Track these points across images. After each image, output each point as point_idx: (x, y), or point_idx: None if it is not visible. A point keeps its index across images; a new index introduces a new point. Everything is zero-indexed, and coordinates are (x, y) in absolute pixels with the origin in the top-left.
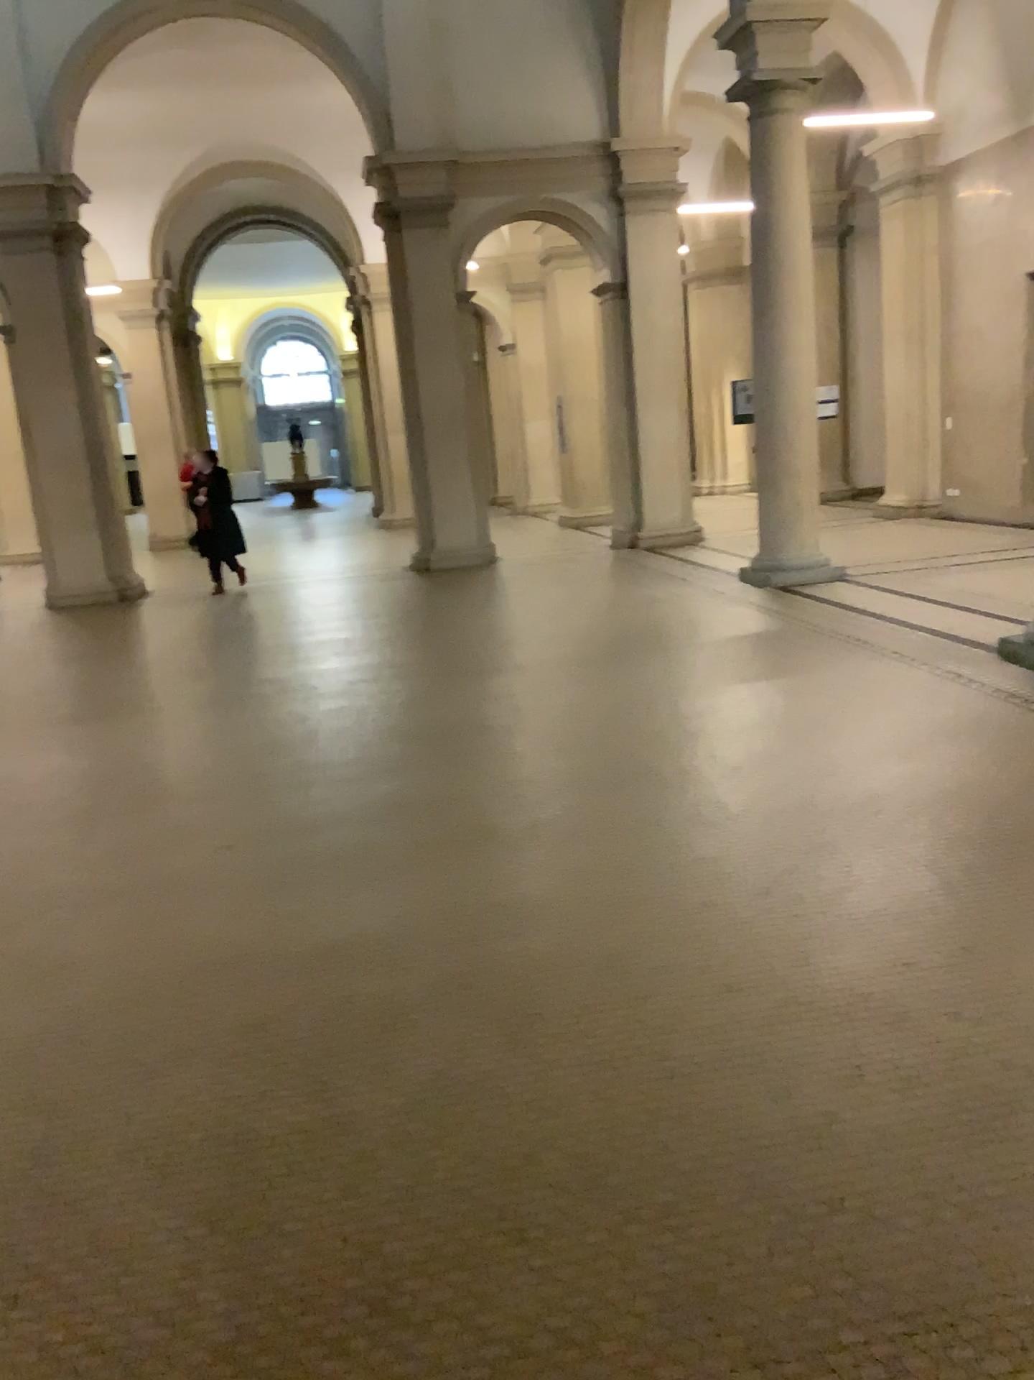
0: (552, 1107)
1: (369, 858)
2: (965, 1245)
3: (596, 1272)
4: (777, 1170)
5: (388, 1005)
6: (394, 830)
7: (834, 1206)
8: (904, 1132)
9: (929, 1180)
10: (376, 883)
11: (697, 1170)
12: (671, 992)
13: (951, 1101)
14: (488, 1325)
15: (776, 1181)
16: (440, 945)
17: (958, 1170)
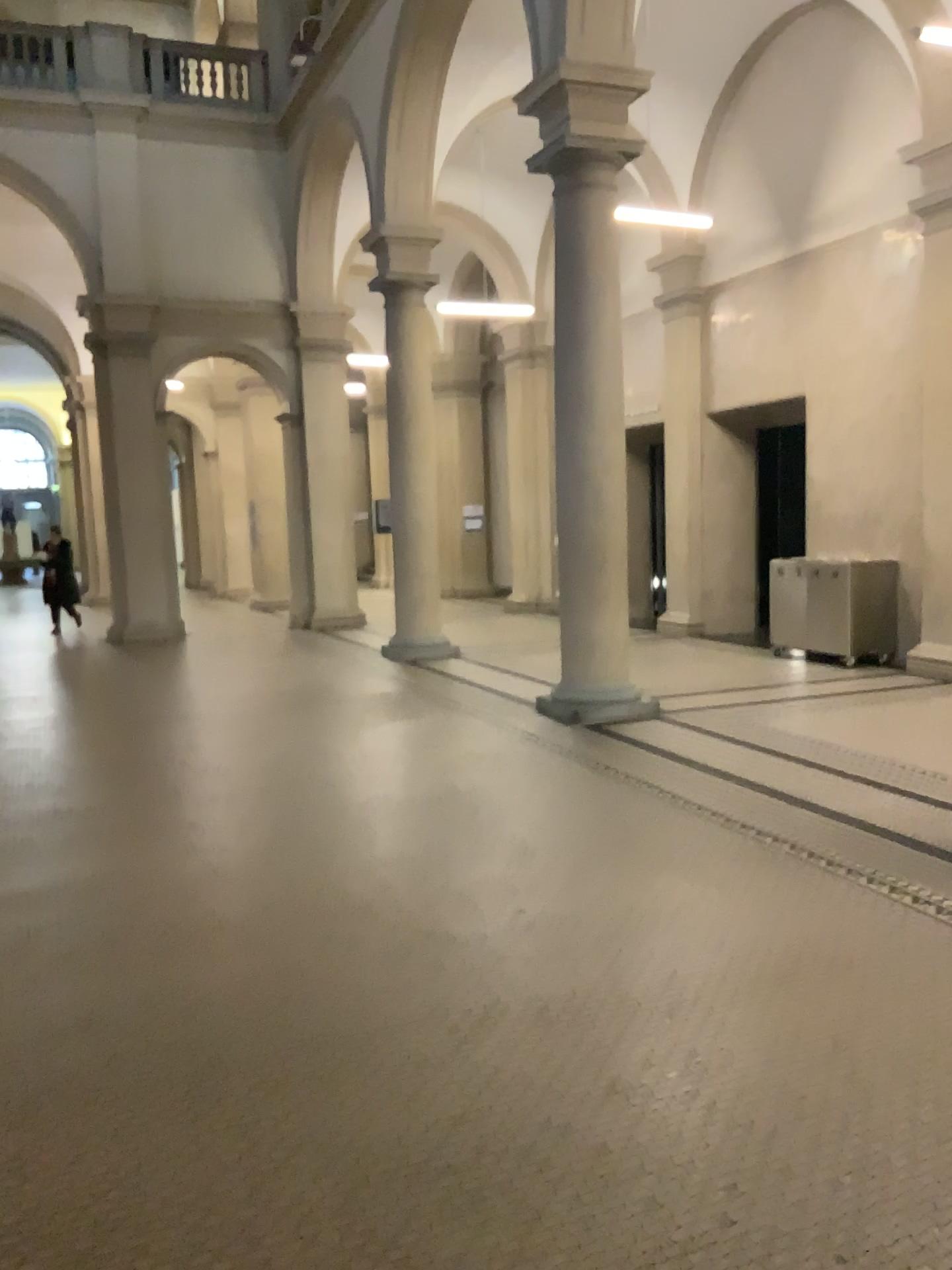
0: (130, 965)
1: (29, 843)
2: (353, 1004)
3: (136, 1032)
4: (260, 982)
5: (28, 924)
6: (52, 825)
7: (288, 995)
8: (342, 961)
9: (347, 981)
10: (31, 857)
11: (212, 985)
12: (228, 907)
13: (378, 946)
14: (63, 1059)
15: (257, 987)
16: (74, 891)
17: (365, 975)
